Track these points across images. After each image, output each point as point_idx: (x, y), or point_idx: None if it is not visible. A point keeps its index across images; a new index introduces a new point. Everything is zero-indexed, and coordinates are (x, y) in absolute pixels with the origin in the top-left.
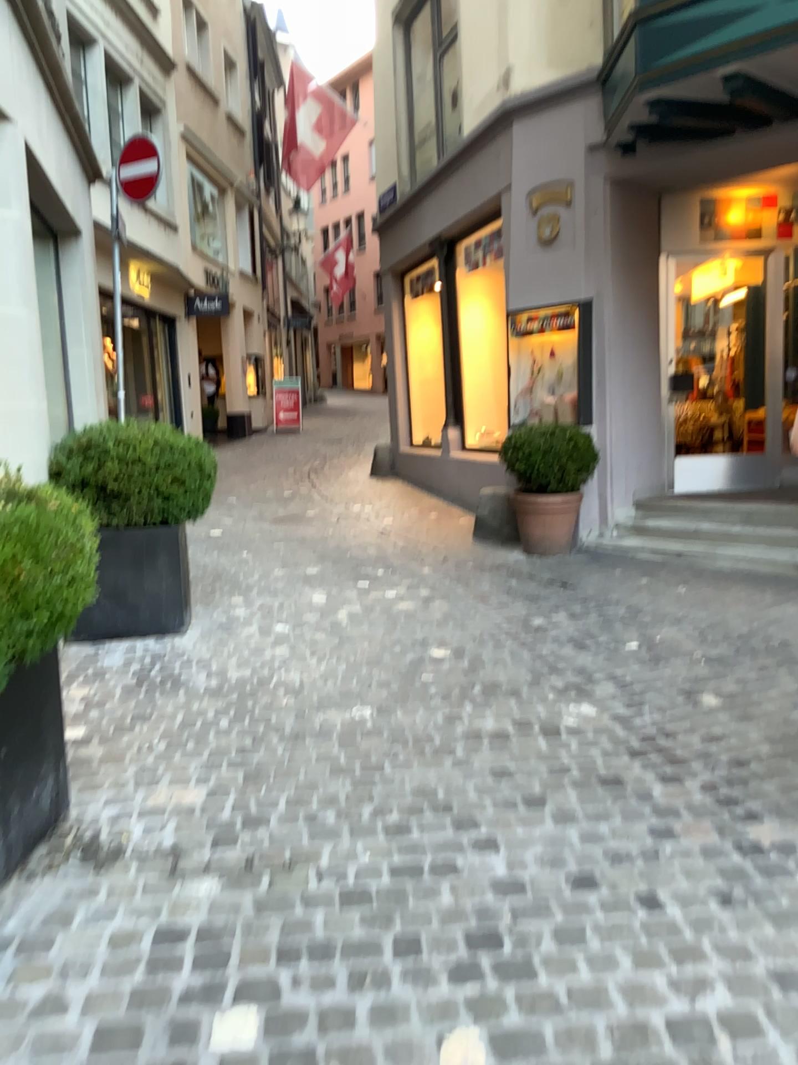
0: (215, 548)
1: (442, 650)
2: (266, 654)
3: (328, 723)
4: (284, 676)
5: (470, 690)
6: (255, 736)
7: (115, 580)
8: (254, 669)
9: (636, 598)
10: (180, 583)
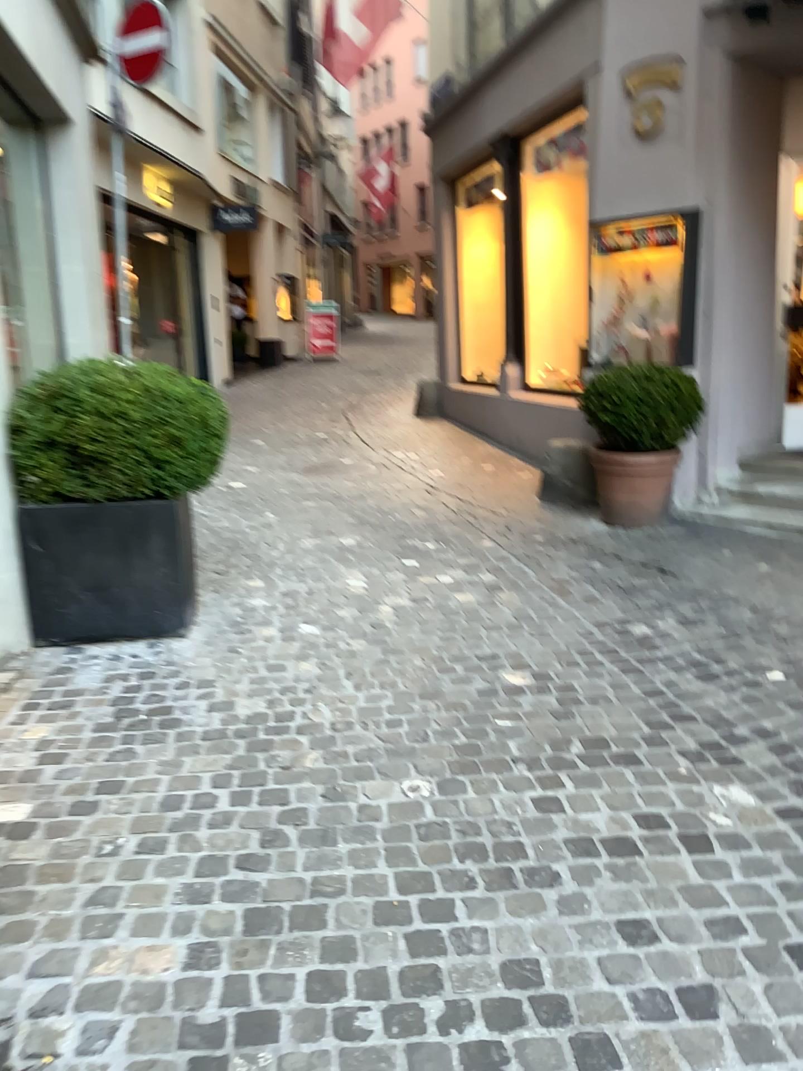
0: (232, 510)
1: (520, 678)
2: (288, 678)
3: (370, 812)
4: (310, 718)
5: (567, 752)
6: (264, 839)
7: (95, 568)
8: (270, 706)
9: (764, 598)
10: (180, 573)
